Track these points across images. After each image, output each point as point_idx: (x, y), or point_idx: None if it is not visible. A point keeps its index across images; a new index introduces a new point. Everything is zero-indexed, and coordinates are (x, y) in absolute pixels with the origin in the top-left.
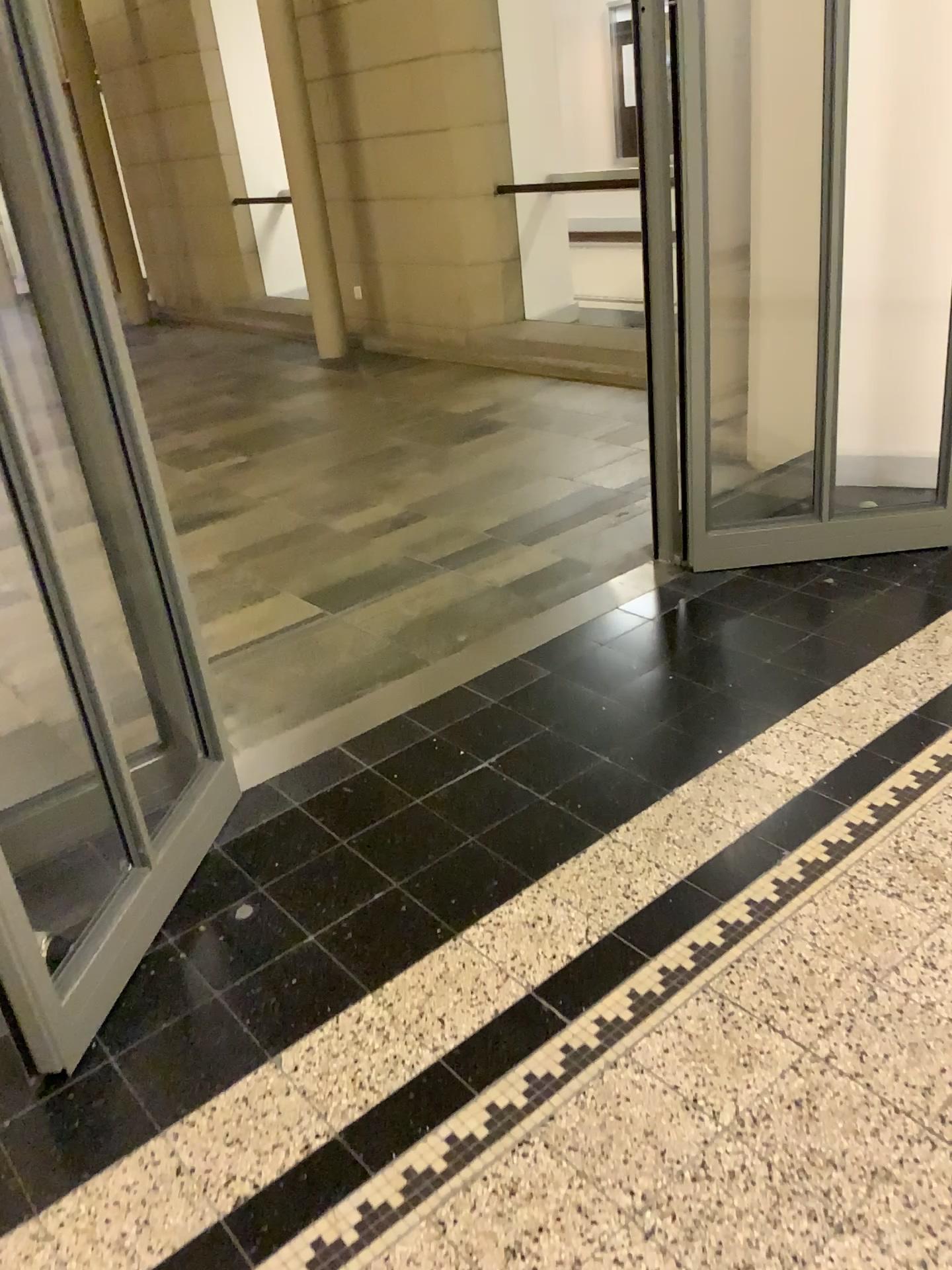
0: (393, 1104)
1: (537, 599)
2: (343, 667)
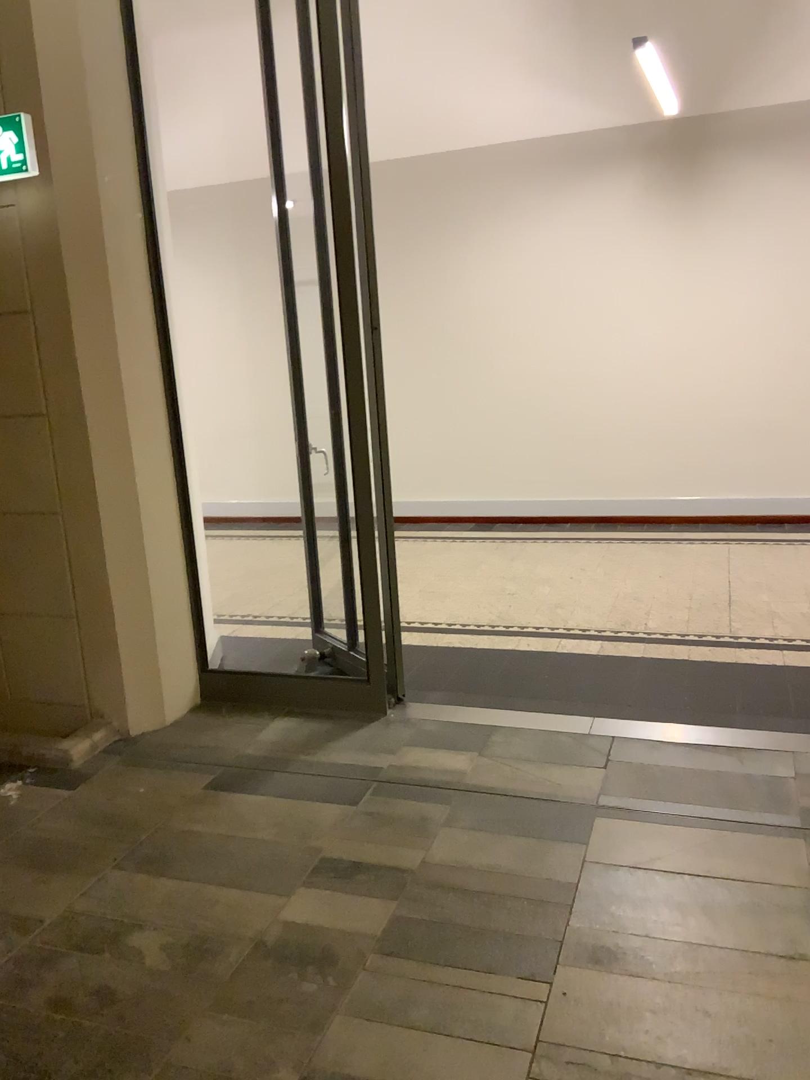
0: None
1: (483, 739)
2: (663, 763)
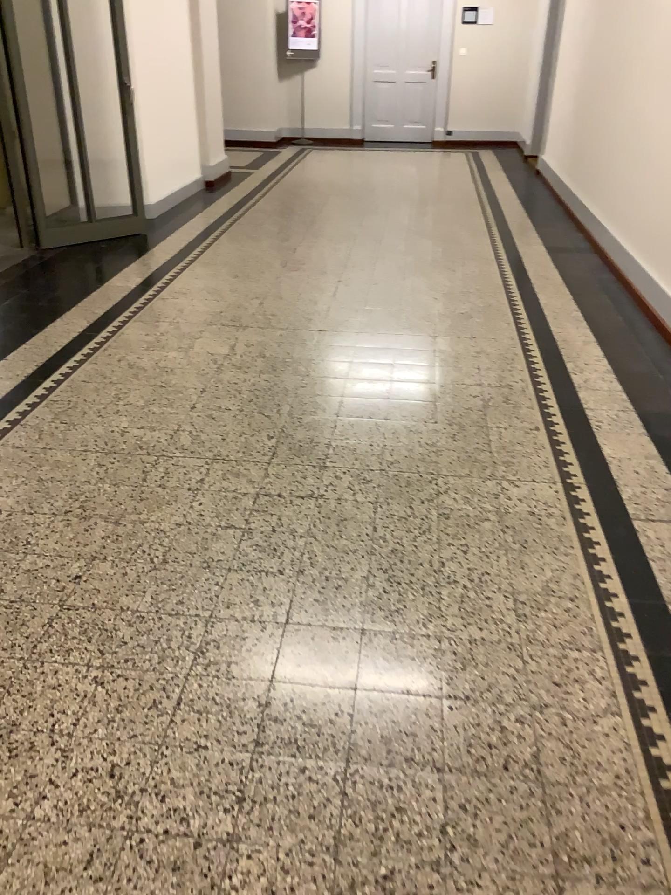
0: (57, 353)
1: None
2: None
